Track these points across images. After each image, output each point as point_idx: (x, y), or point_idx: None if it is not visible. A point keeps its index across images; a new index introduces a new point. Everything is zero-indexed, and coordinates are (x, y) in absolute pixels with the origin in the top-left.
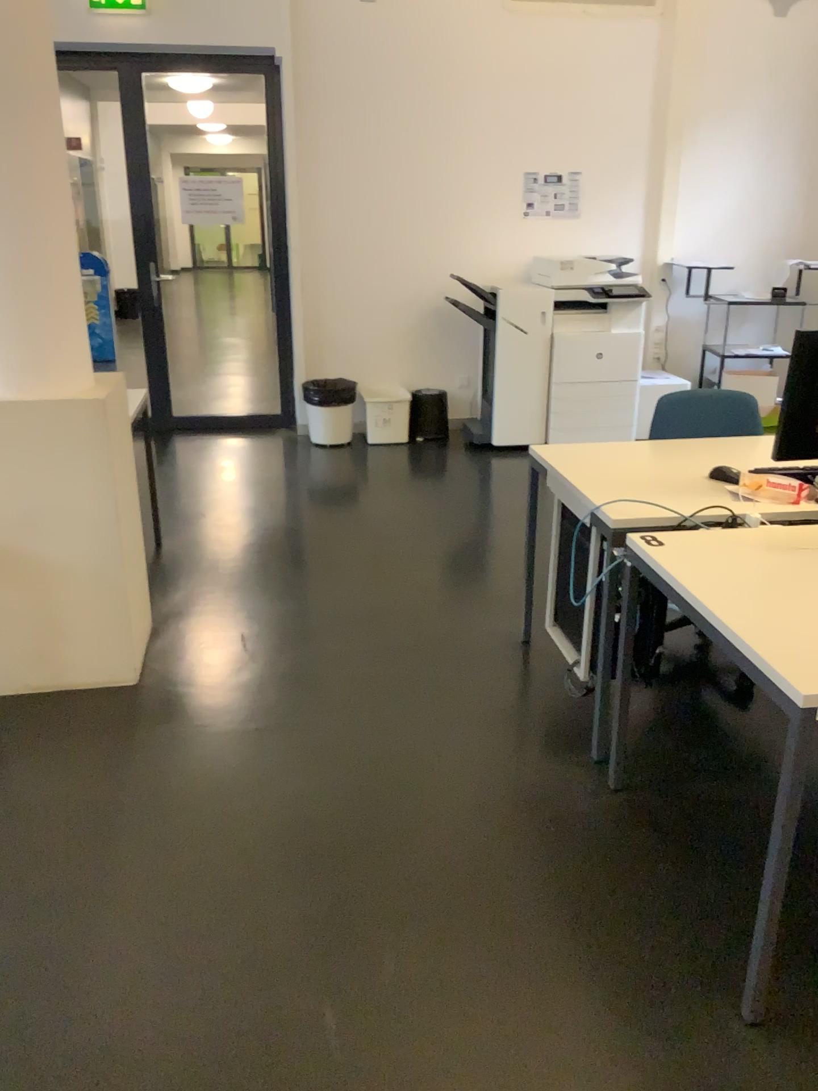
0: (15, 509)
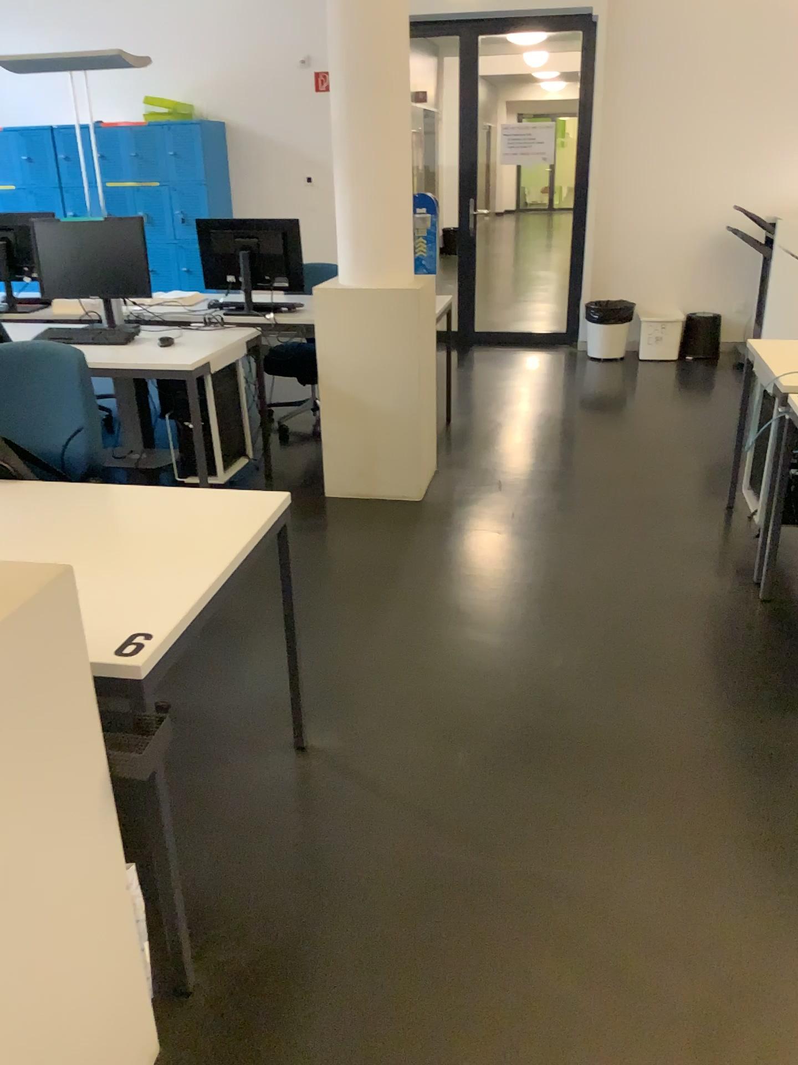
0: (354, 365)
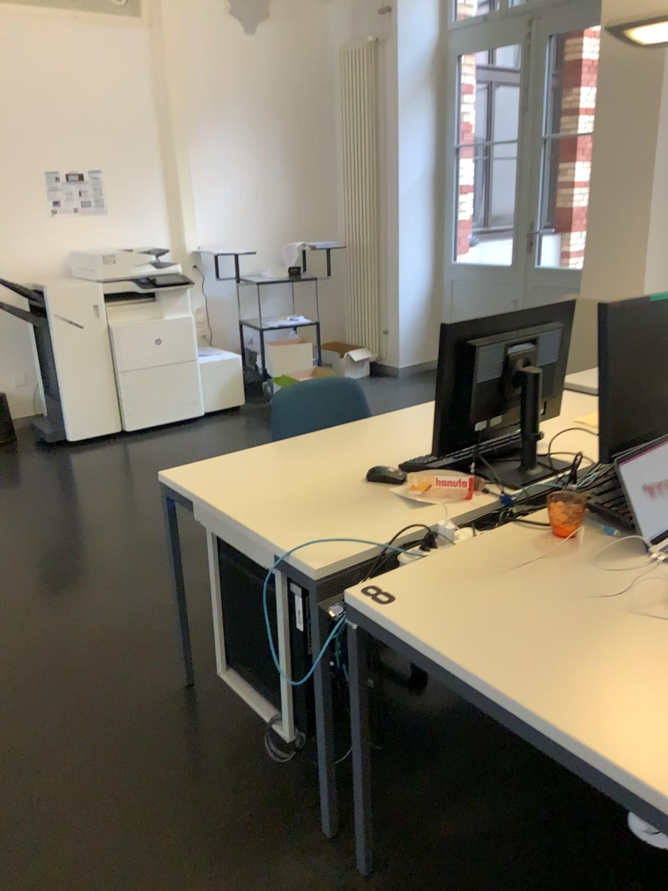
0: None
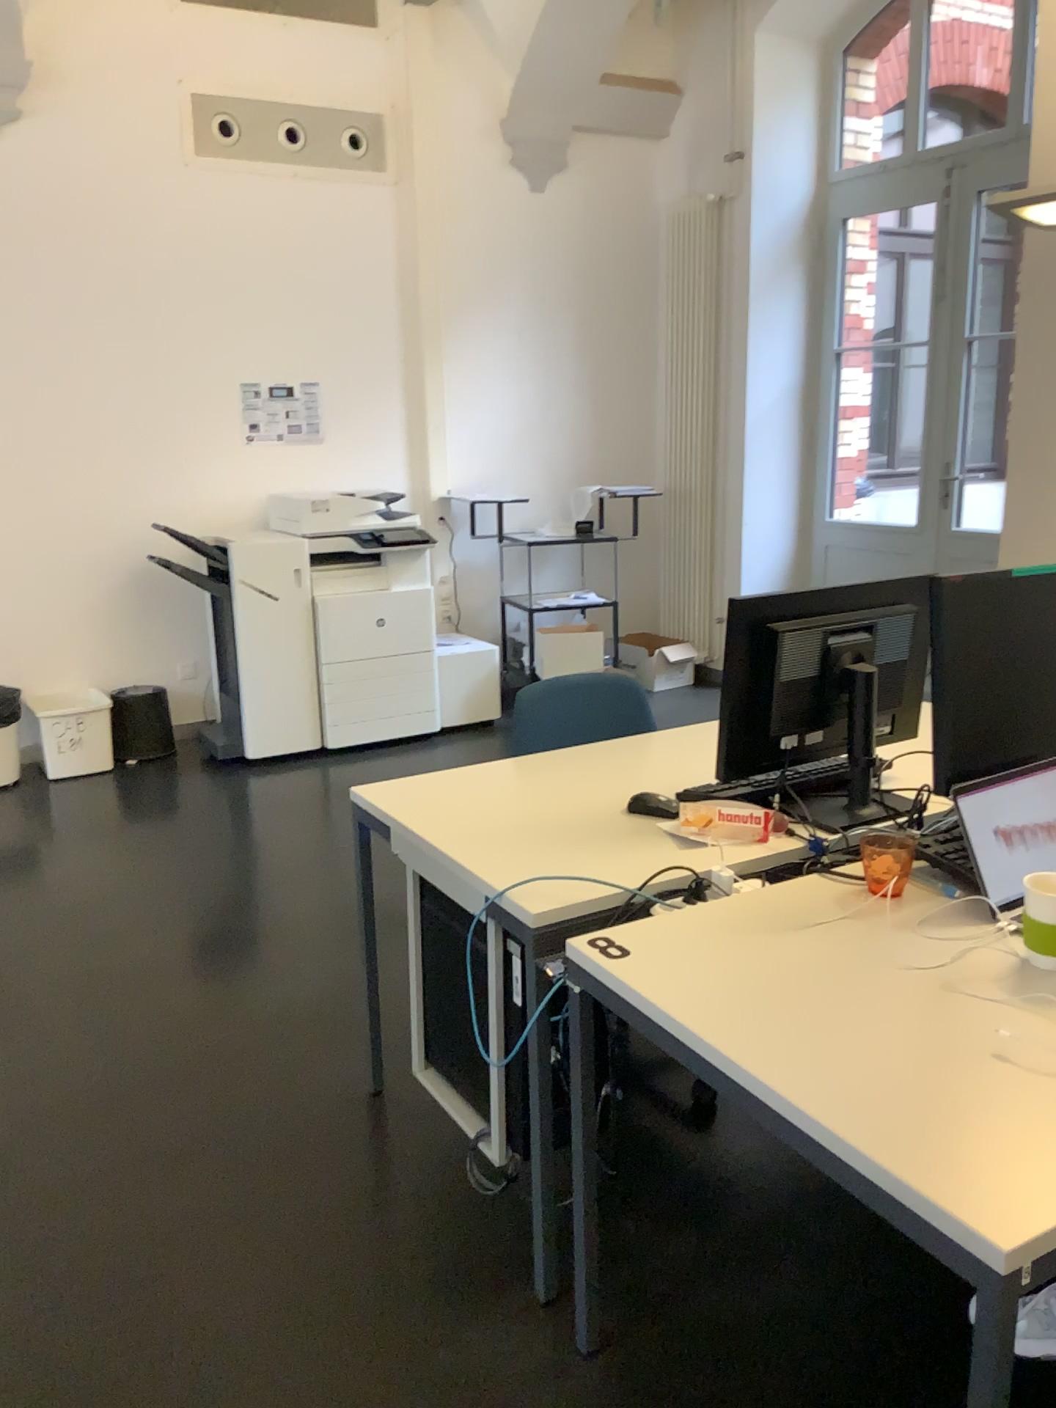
0: None
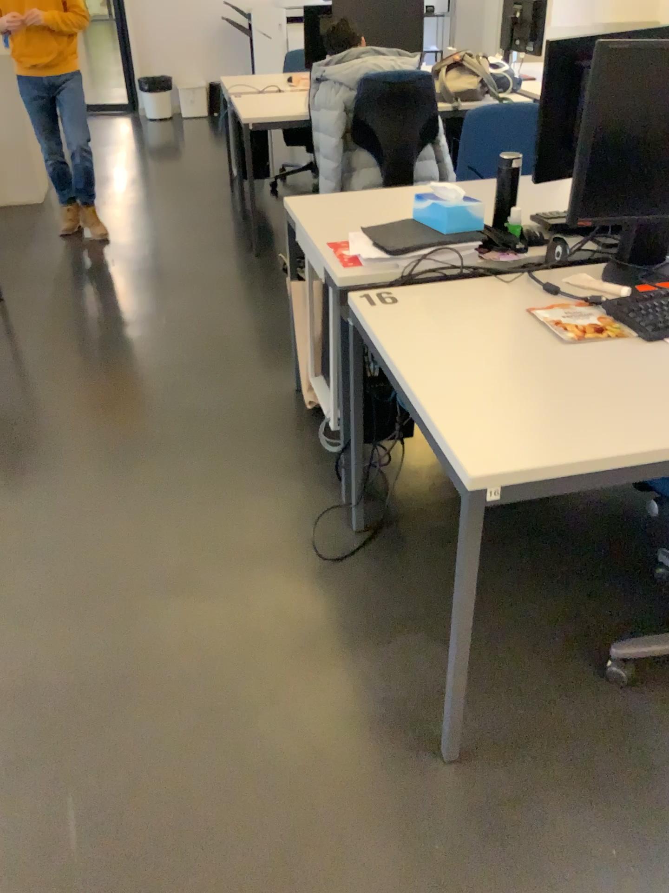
0: None
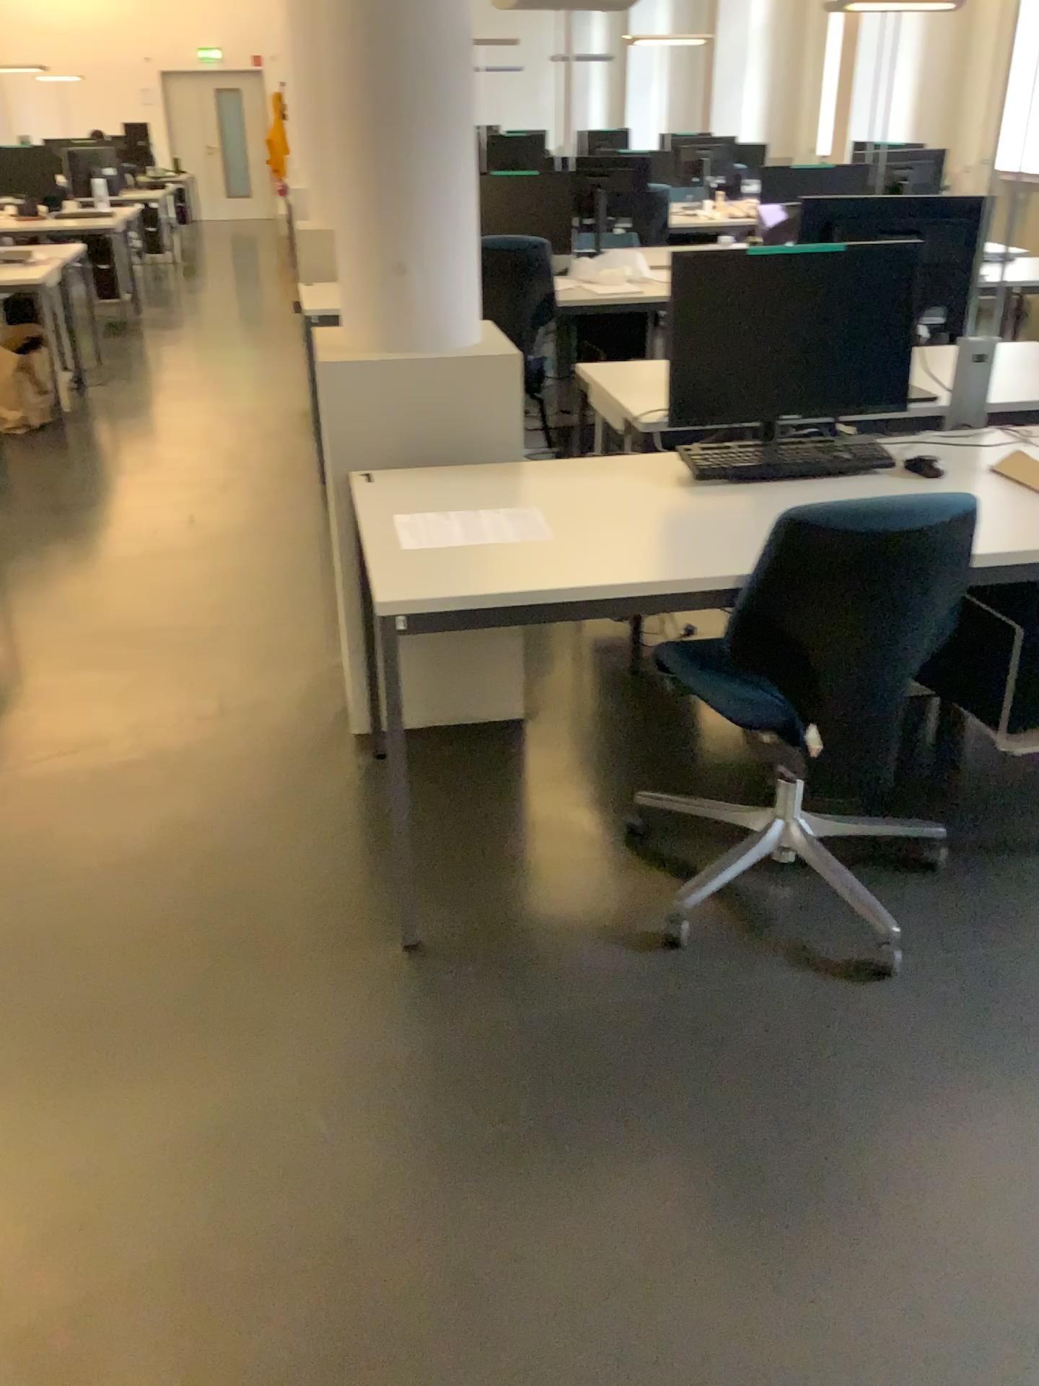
0: None
